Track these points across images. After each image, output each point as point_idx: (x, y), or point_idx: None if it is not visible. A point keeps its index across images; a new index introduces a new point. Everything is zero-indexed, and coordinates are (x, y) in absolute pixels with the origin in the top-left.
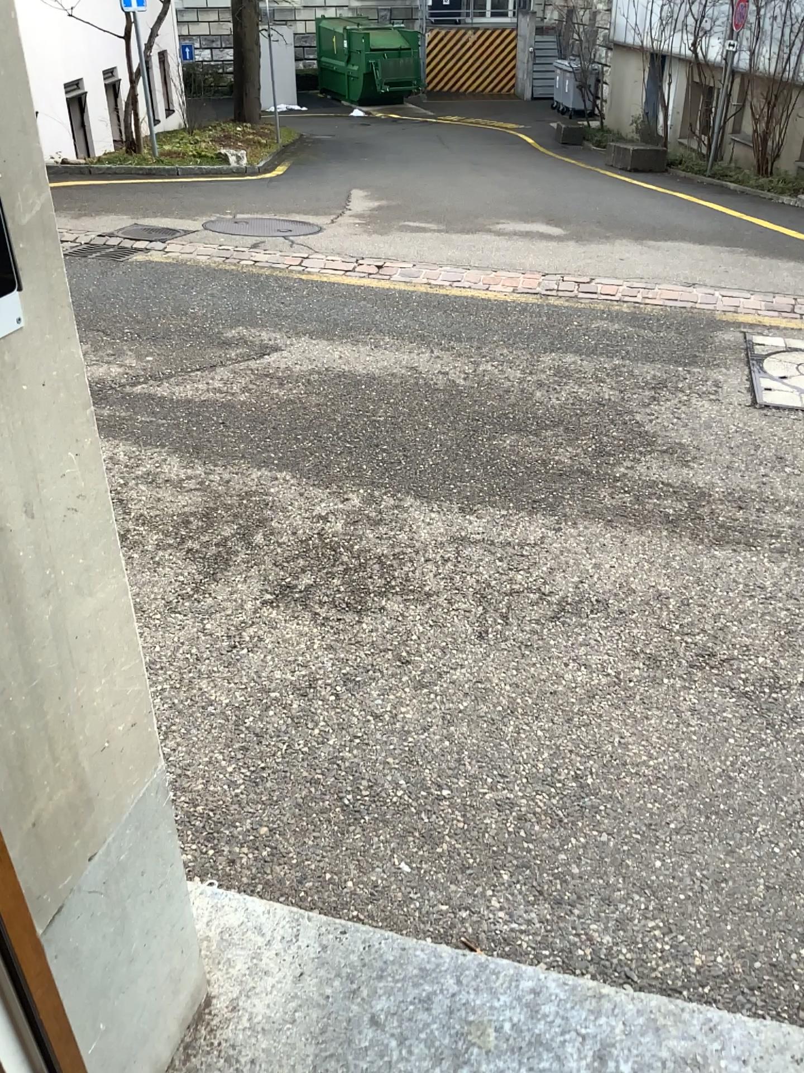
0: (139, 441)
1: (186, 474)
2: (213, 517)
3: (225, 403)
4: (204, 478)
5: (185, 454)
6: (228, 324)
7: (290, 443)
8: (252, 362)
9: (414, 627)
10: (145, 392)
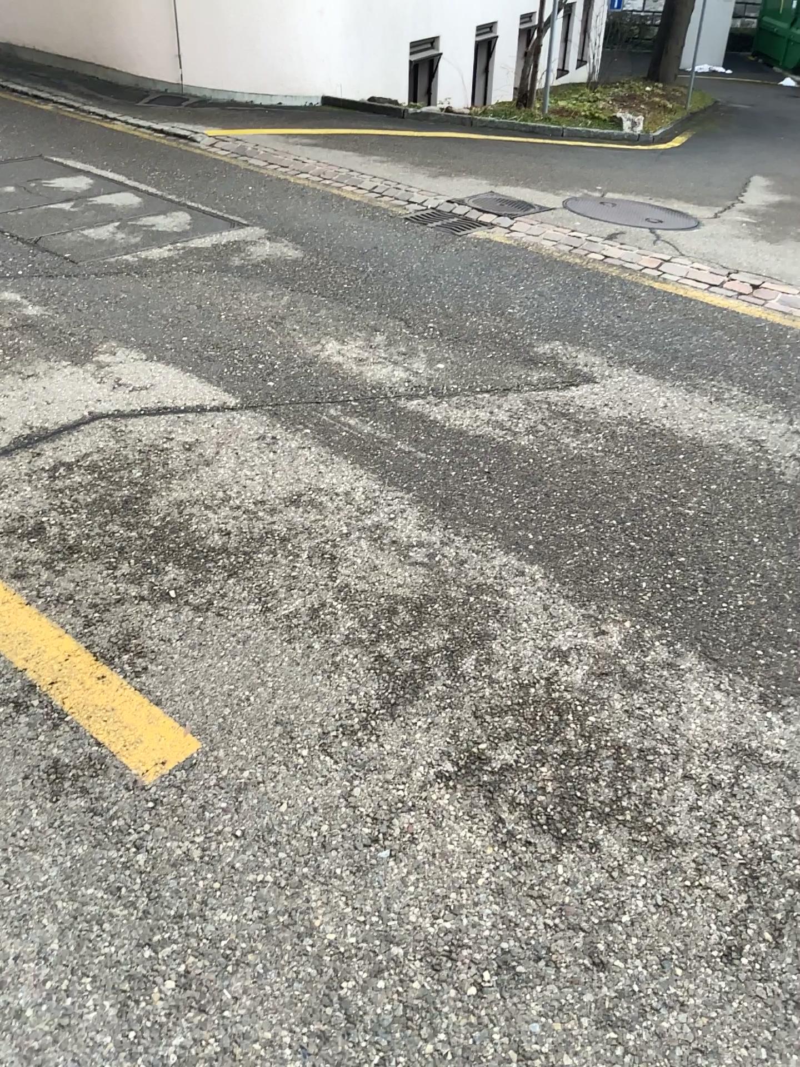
0: (382, 478)
1: (415, 542)
2: (422, 618)
3: (498, 447)
4: (434, 554)
5: (425, 511)
6: (541, 336)
7: (558, 526)
8: (552, 396)
9: (626, 904)
10: (415, 410)
